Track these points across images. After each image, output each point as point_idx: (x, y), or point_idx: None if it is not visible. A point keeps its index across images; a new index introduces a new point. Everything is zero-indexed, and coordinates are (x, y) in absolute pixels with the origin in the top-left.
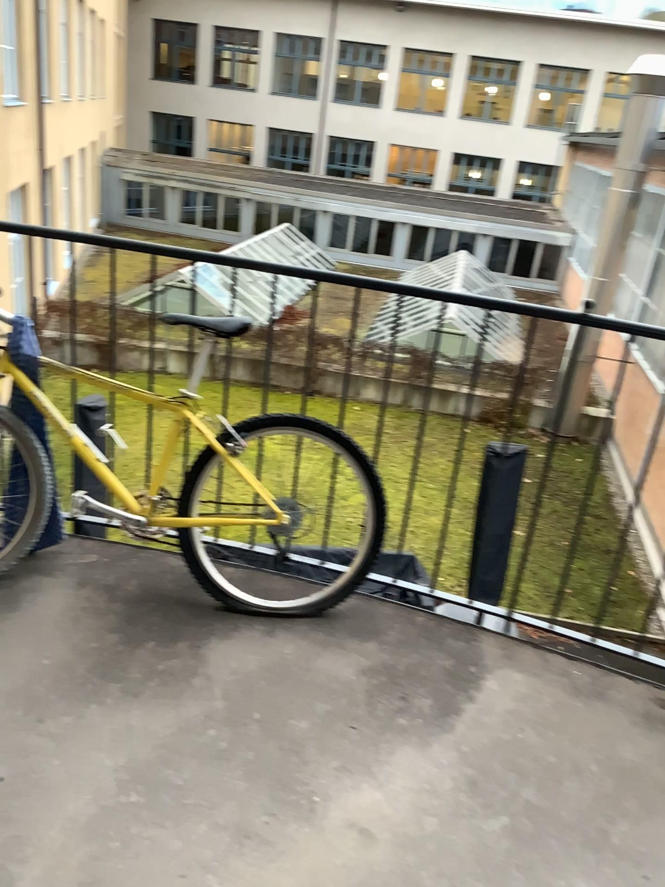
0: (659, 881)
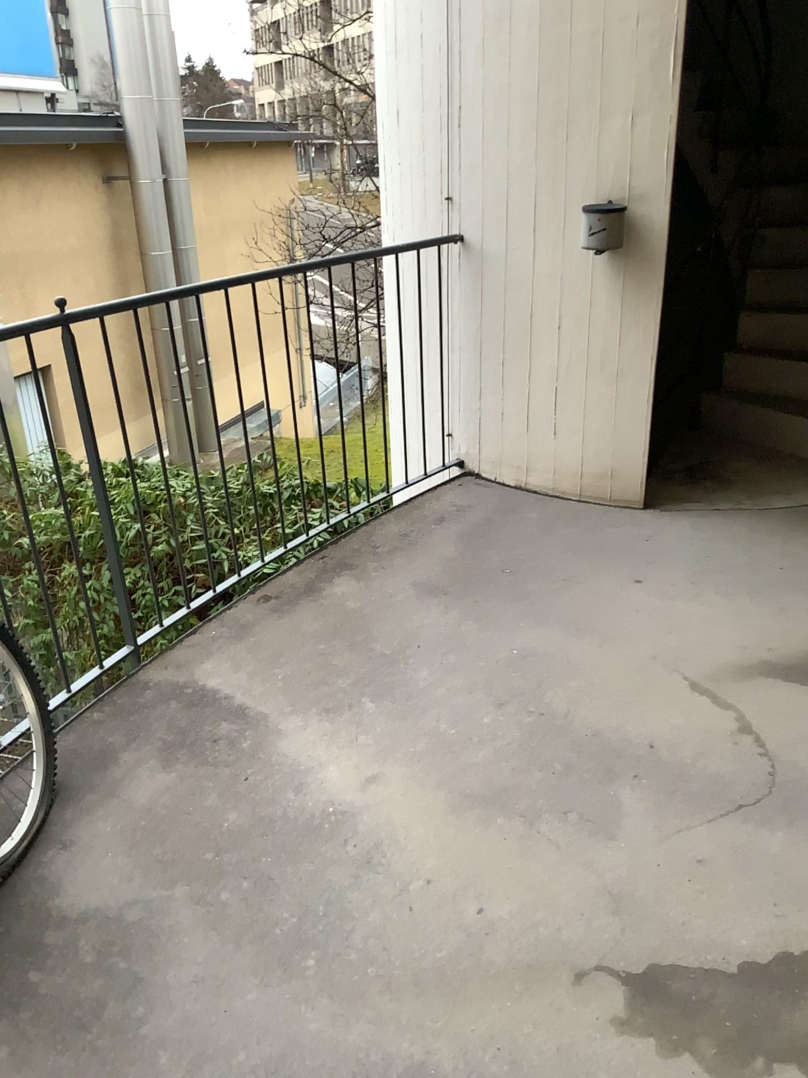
0: (419, 643)
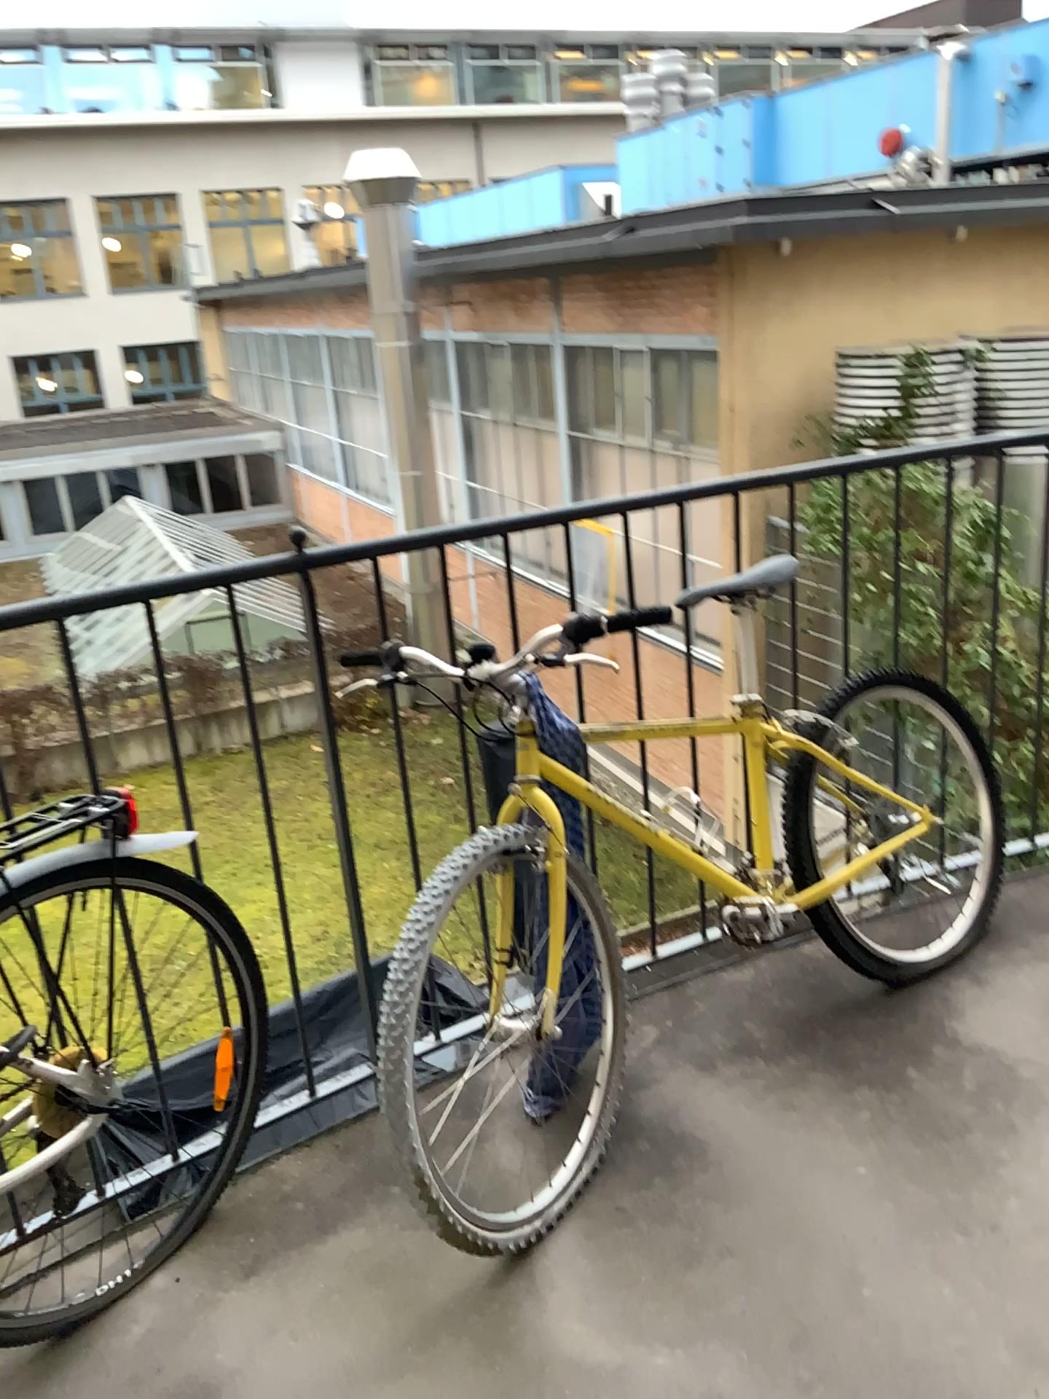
0: None
